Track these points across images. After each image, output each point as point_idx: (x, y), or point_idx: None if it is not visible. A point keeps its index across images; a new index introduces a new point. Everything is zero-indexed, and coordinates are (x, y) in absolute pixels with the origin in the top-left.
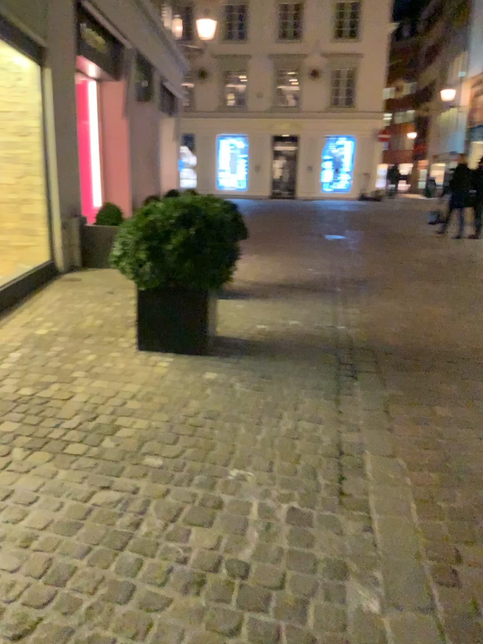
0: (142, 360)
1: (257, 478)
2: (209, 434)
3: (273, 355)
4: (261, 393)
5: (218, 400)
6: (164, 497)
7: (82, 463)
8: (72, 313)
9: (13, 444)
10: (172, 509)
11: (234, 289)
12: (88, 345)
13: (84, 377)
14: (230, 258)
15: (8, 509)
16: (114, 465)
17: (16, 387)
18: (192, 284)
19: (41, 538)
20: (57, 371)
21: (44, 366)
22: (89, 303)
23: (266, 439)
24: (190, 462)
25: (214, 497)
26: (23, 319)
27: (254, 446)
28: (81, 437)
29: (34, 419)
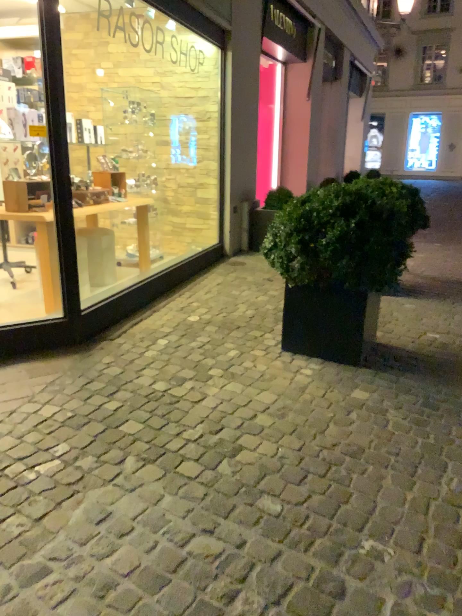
0: (286, 365)
1: (397, 563)
2: (345, 478)
3: (442, 375)
4: (419, 428)
5: (364, 430)
6: (271, 565)
7: (189, 492)
8: (227, 300)
9: (128, 452)
10: (277, 587)
11: (405, 286)
12: (233, 339)
13: (221, 377)
14: (397, 257)
15: (97, 540)
16: (224, 502)
17: (151, 381)
18: (348, 285)
19: (117, 593)
20: (195, 367)
21: (184, 360)
22: (246, 290)
23: (419, 499)
24: (314, 516)
25: (335, 580)
26: (180, 302)
27: (401, 508)
28: (197, 456)
29: (156, 423)
